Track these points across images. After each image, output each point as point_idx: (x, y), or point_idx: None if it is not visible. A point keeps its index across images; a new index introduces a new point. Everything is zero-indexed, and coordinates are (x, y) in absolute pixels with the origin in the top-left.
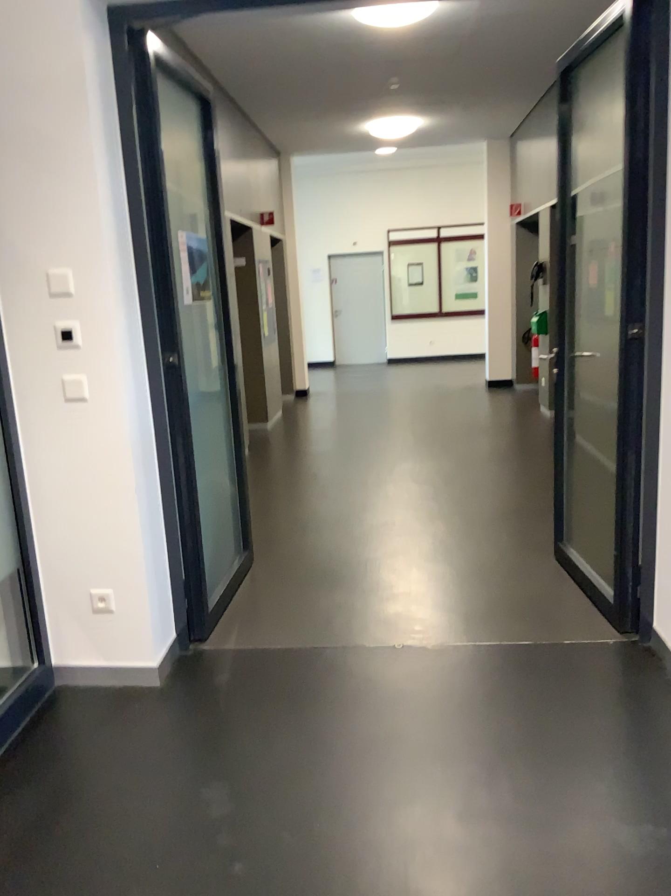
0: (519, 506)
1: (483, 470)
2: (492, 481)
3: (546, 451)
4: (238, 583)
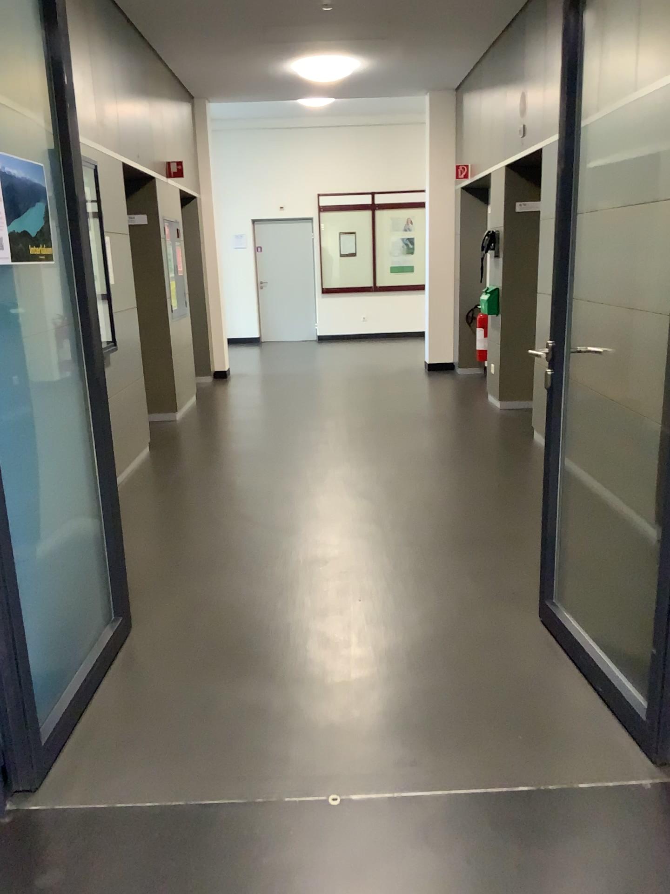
0: (483, 536)
1: (435, 482)
2: (446, 497)
3: (506, 456)
4: (108, 670)
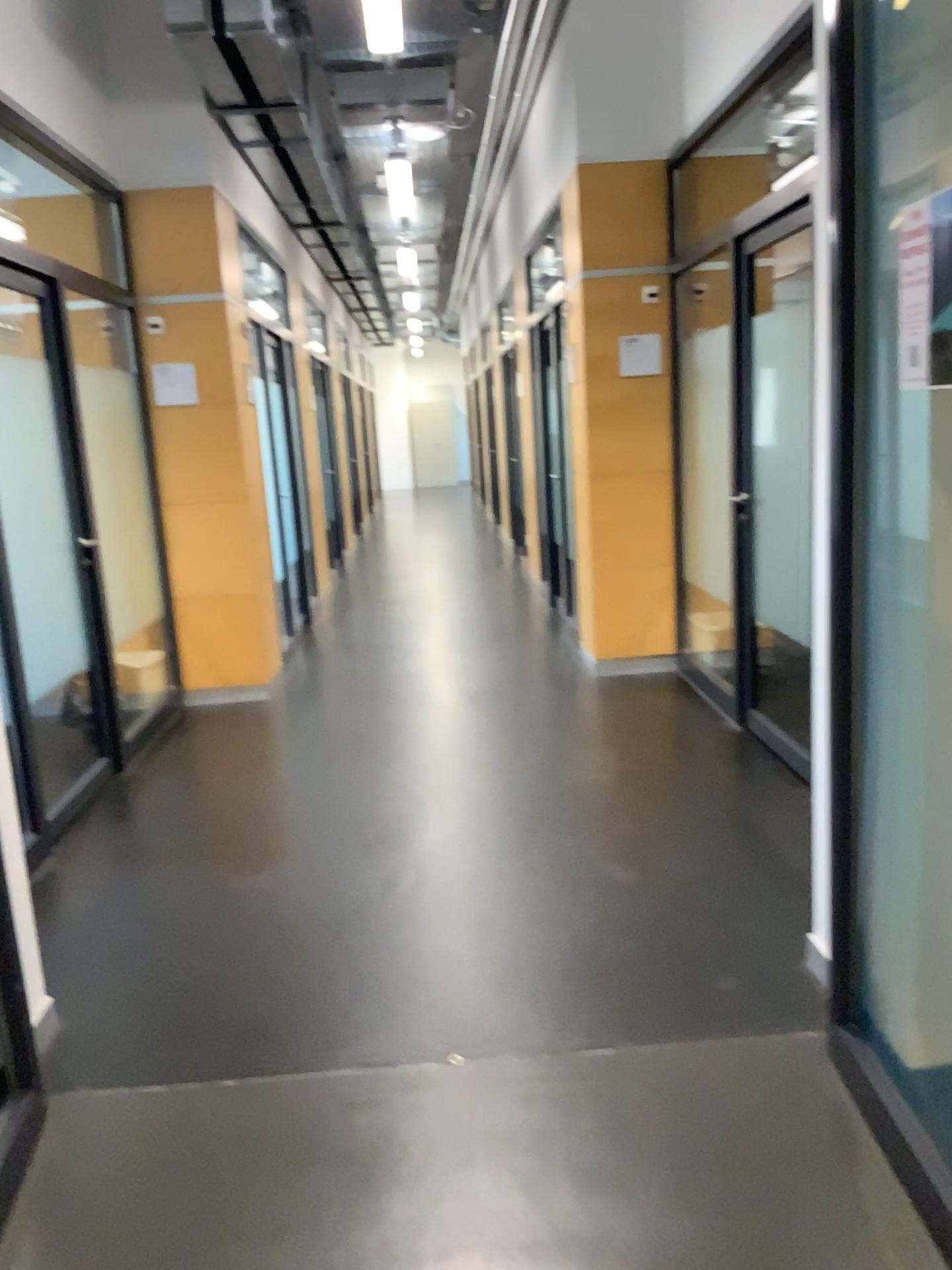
0: None
1: None
2: None
3: None
4: None
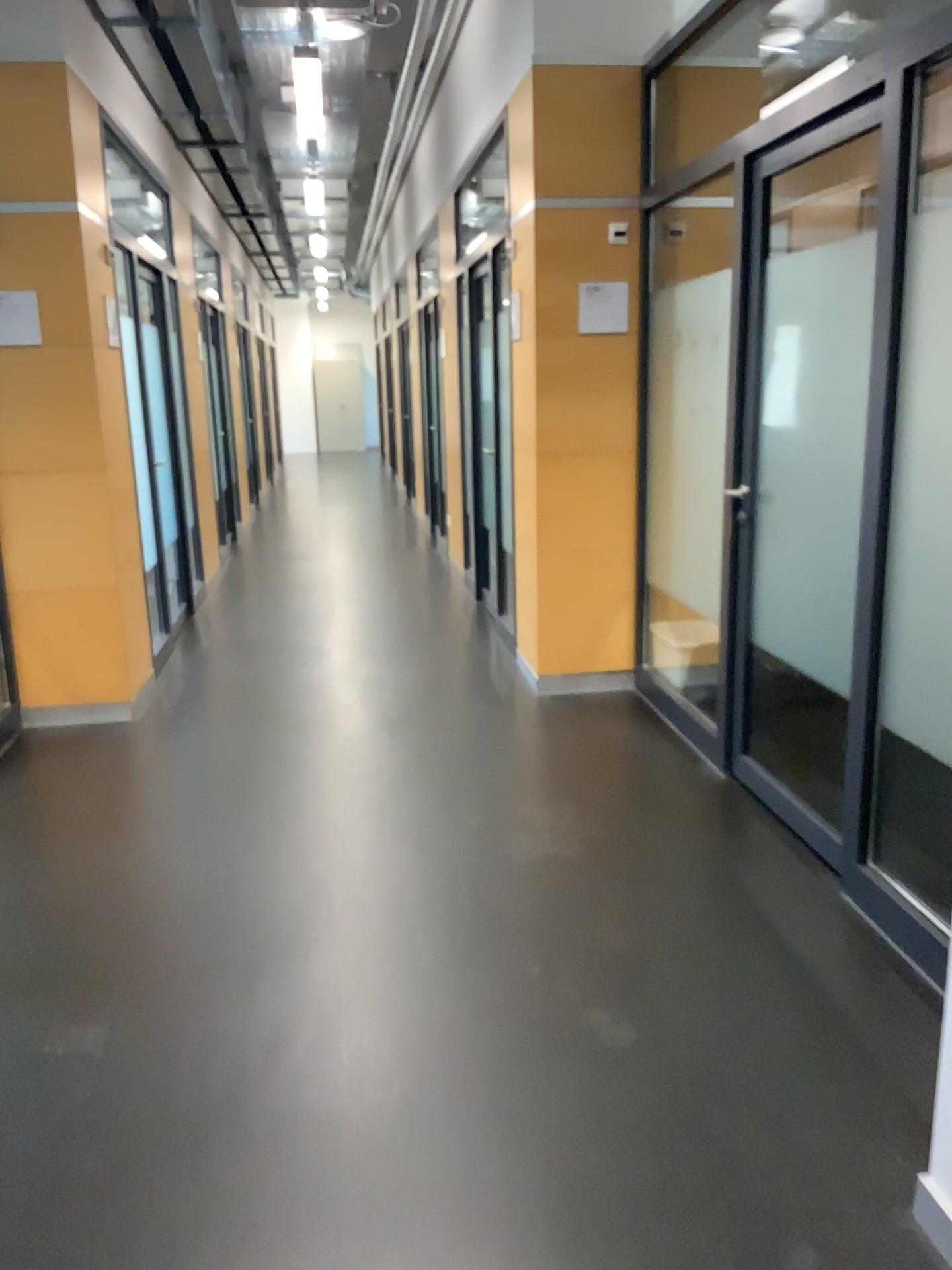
0: None
1: None
2: None
3: None
4: None
